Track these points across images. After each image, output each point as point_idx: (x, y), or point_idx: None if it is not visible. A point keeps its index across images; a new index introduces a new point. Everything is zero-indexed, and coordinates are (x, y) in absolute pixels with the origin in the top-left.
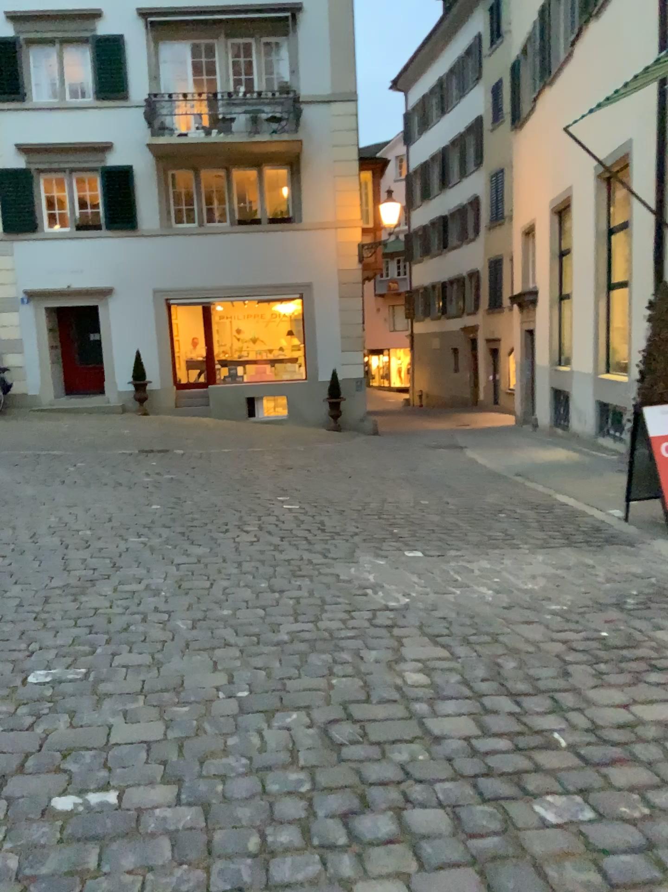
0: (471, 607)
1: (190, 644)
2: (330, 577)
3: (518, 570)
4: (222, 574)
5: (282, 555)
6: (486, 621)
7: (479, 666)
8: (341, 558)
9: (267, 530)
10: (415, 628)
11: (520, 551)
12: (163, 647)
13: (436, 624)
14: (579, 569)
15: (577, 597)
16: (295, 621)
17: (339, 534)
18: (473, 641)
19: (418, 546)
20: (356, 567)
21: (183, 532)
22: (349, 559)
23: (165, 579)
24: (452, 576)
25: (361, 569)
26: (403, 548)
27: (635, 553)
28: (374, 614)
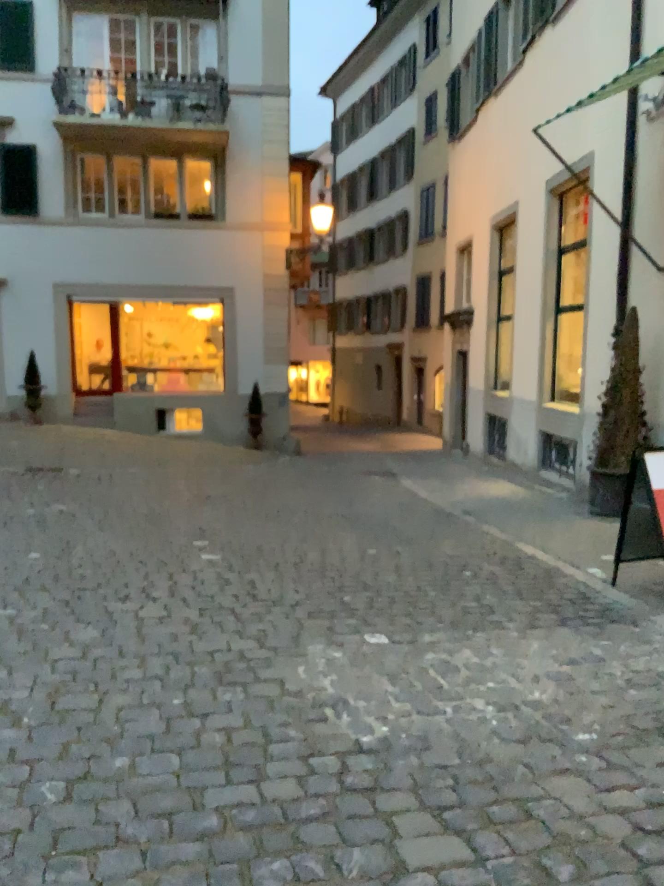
0: (475, 744)
1: (59, 841)
2: (272, 684)
3: (516, 669)
4: (118, 679)
5: (203, 643)
6: (504, 774)
7: (523, 882)
8: (283, 648)
9: (182, 599)
10: (407, 792)
11: (510, 635)
12: (12, 850)
13: (435, 782)
14: (591, 667)
15: (608, 720)
16: (227, 780)
17: (276, 606)
18: (500, 820)
19: (381, 628)
20: (304, 664)
21: (68, 601)
22: (293, 649)
23: (32, 691)
24: (435, 681)
25: (311, 668)
26: (361, 630)
27: (649, 640)
28: (342, 761)
